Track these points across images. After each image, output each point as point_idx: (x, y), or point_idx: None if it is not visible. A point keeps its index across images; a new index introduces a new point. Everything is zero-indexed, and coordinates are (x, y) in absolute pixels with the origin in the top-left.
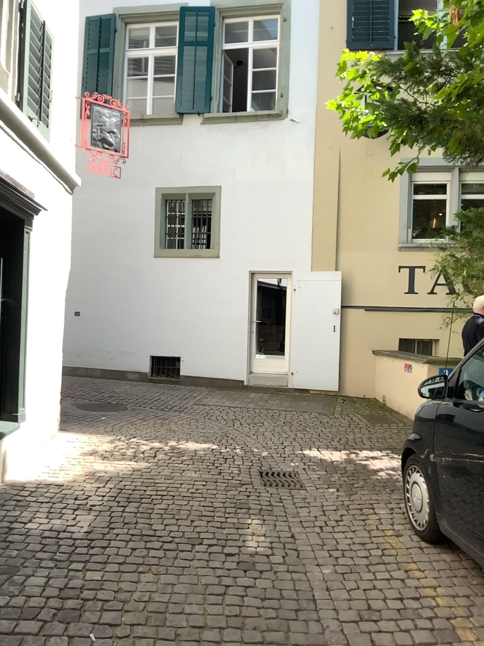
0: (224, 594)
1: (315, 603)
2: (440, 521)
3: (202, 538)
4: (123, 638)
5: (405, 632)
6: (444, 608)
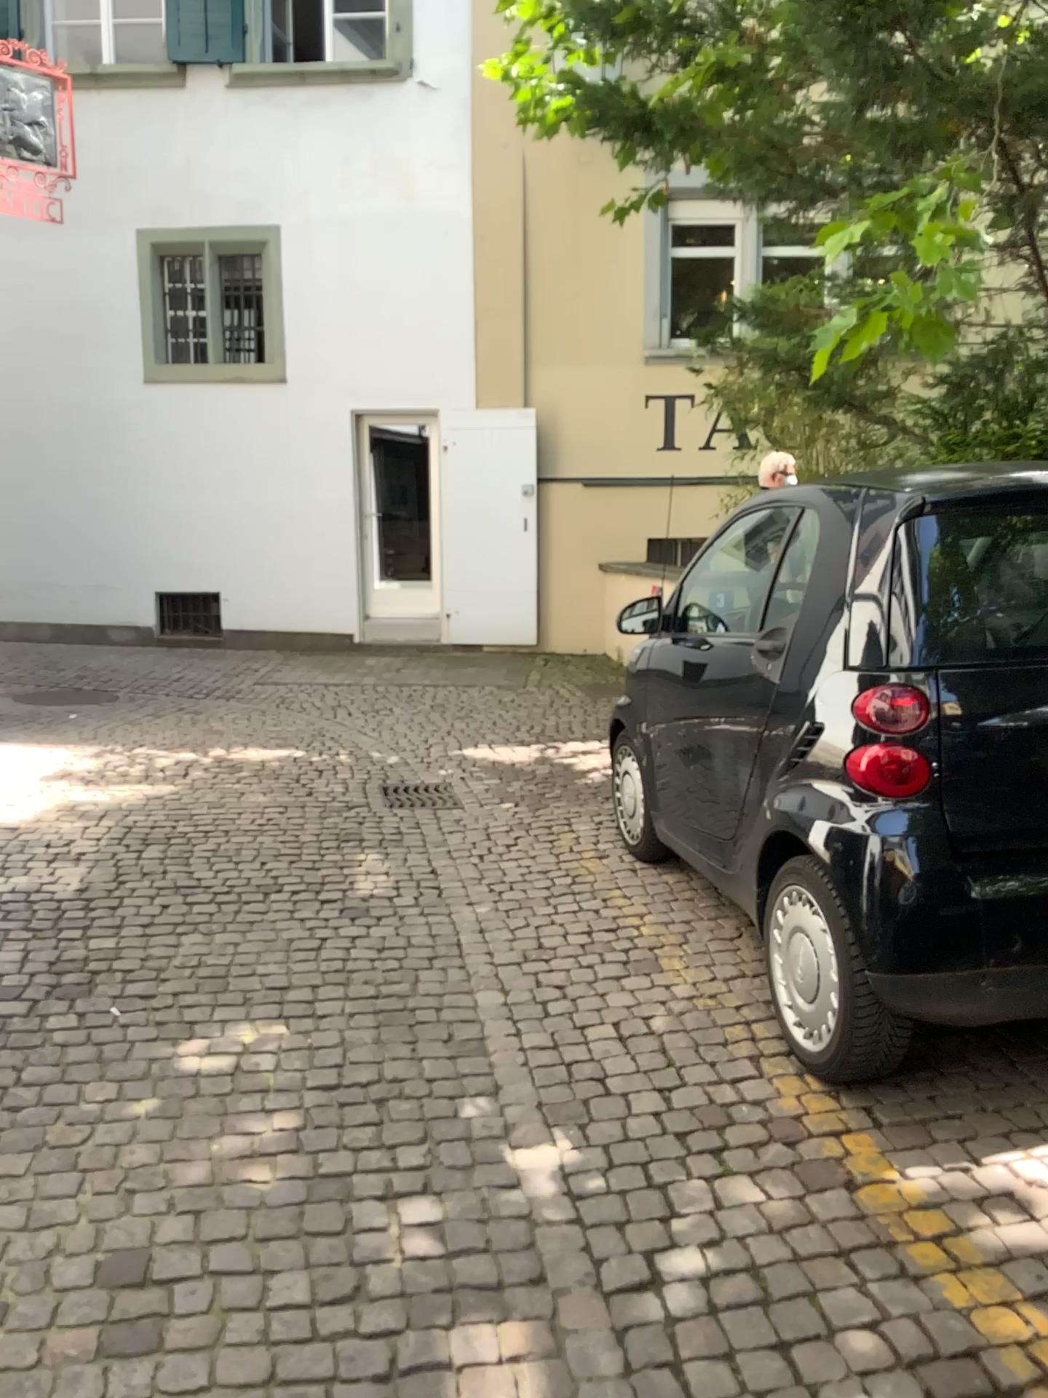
0: (318, 947)
1: (460, 947)
2: (661, 827)
3: (280, 883)
4: (165, 1007)
5: (588, 968)
6: (649, 937)
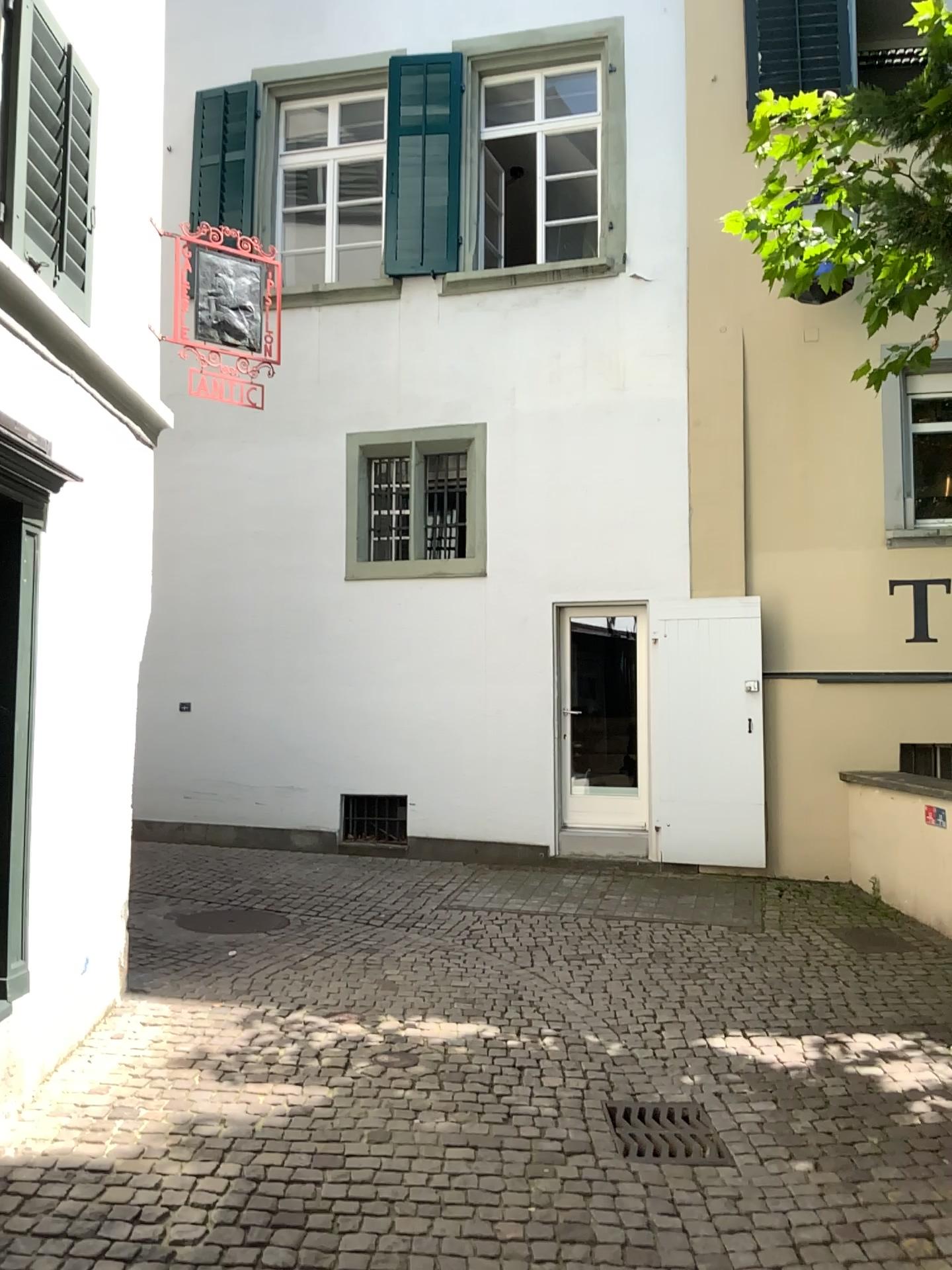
0: None
1: None
2: None
3: None
4: None
5: None
6: None
